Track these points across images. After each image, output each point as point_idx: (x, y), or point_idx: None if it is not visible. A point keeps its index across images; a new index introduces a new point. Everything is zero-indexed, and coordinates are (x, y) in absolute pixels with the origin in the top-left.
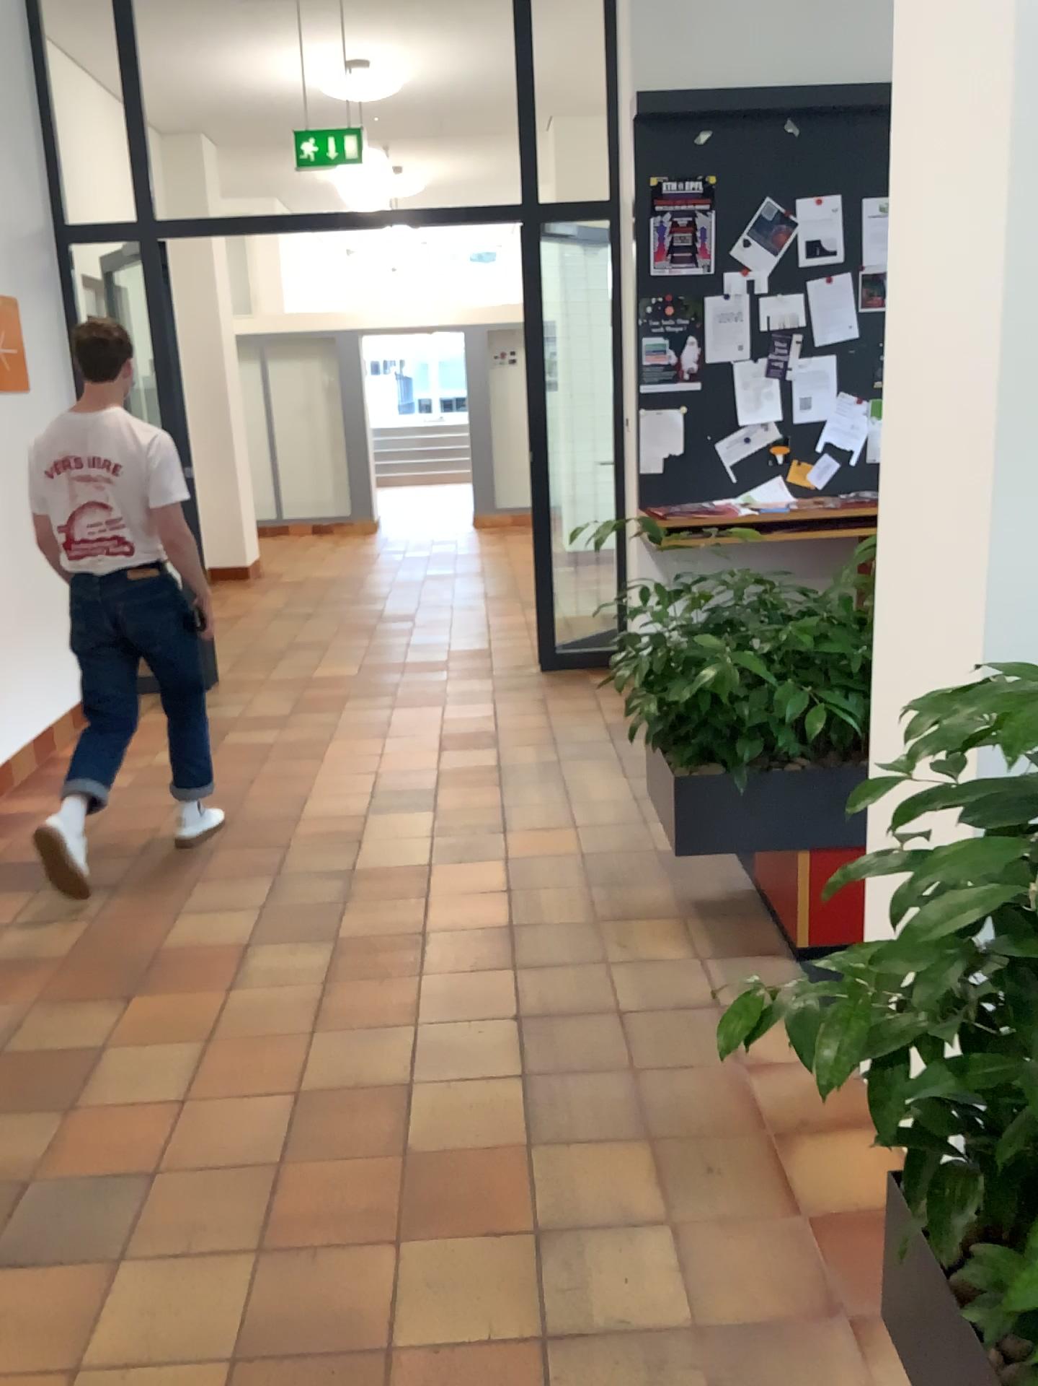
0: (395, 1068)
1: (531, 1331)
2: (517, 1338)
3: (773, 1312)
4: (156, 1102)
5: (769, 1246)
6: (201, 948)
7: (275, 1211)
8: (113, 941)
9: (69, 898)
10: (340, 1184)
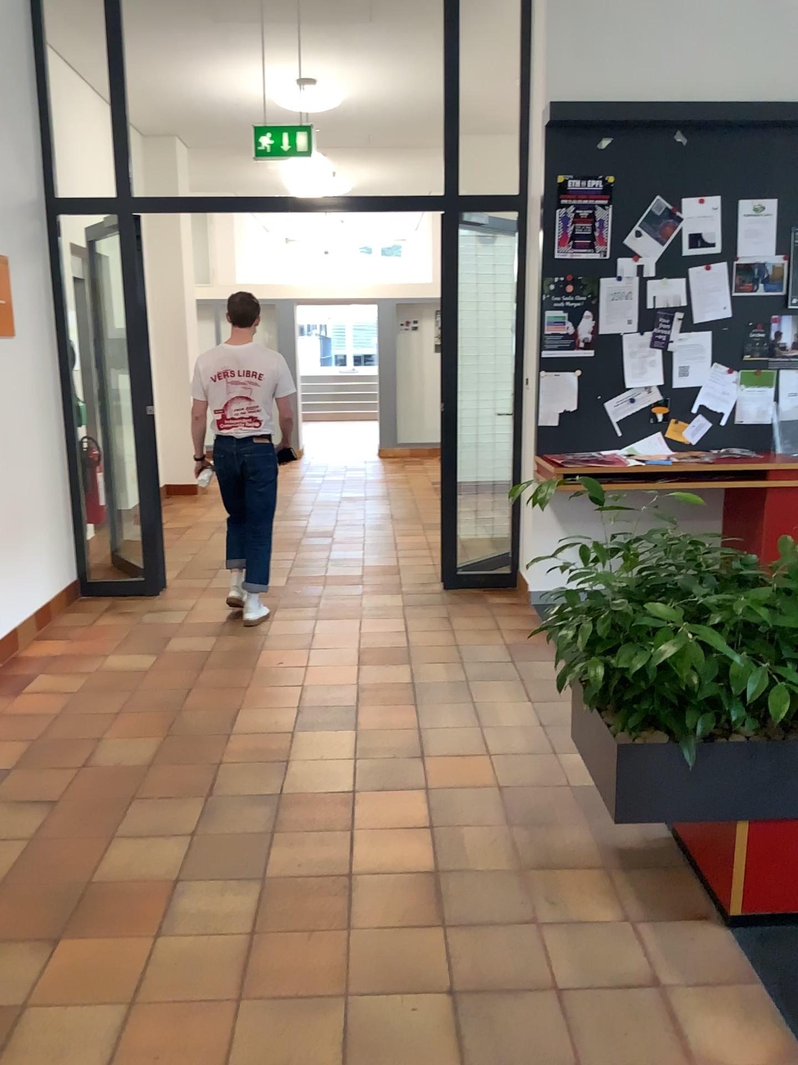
0: (327, 1058)
1: None
2: None
3: None
4: None
5: None
6: (132, 883)
7: None
8: (47, 868)
9: (10, 815)
10: None
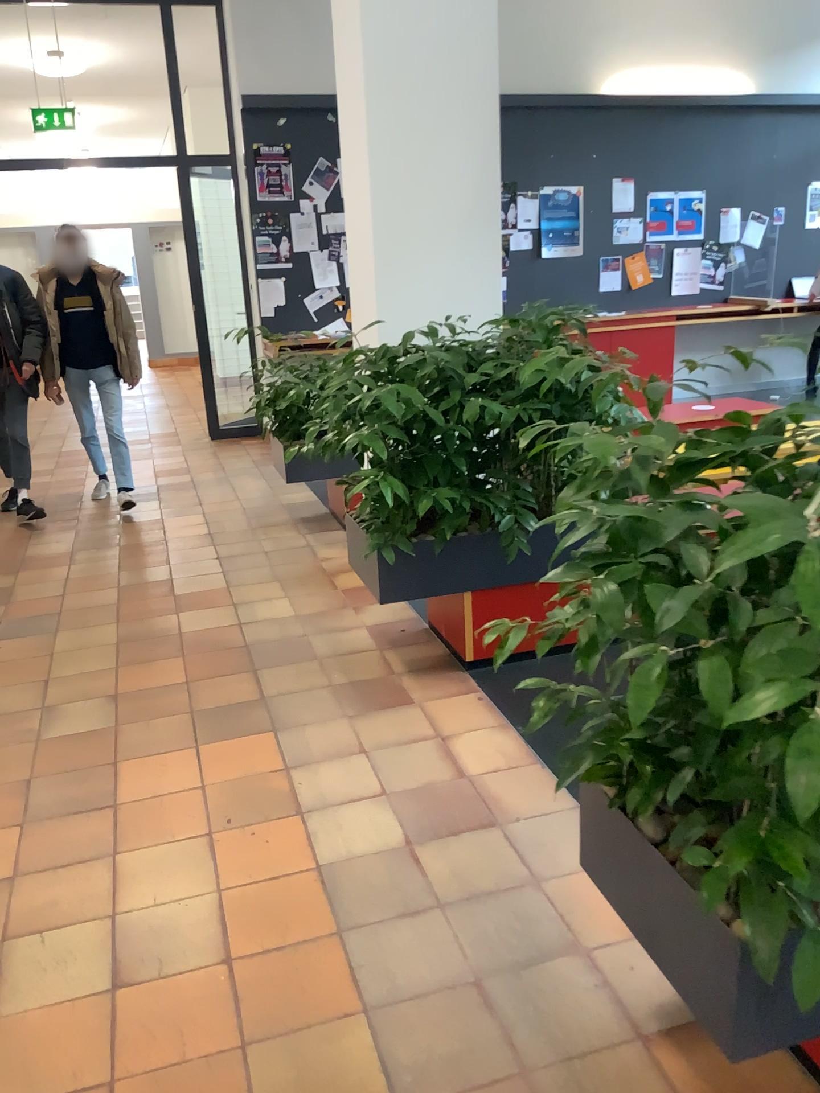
0: (163, 574)
1: (234, 622)
2: (229, 624)
3: (325, 607)
4: (52, 595)
5: (324, 595)
6: (50, 553)
7: (122, 612)
8: None
9: None
10: (148, 603)
